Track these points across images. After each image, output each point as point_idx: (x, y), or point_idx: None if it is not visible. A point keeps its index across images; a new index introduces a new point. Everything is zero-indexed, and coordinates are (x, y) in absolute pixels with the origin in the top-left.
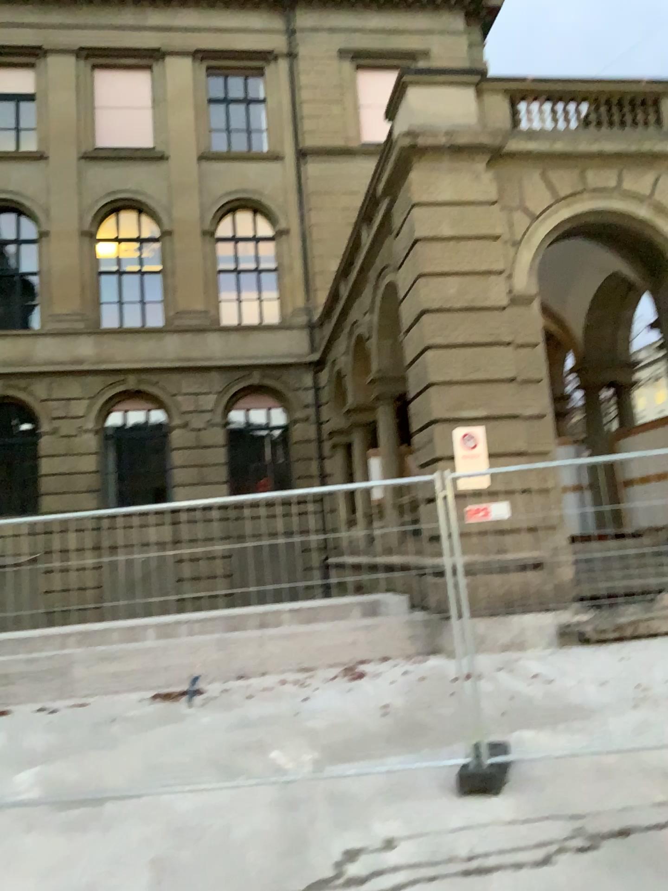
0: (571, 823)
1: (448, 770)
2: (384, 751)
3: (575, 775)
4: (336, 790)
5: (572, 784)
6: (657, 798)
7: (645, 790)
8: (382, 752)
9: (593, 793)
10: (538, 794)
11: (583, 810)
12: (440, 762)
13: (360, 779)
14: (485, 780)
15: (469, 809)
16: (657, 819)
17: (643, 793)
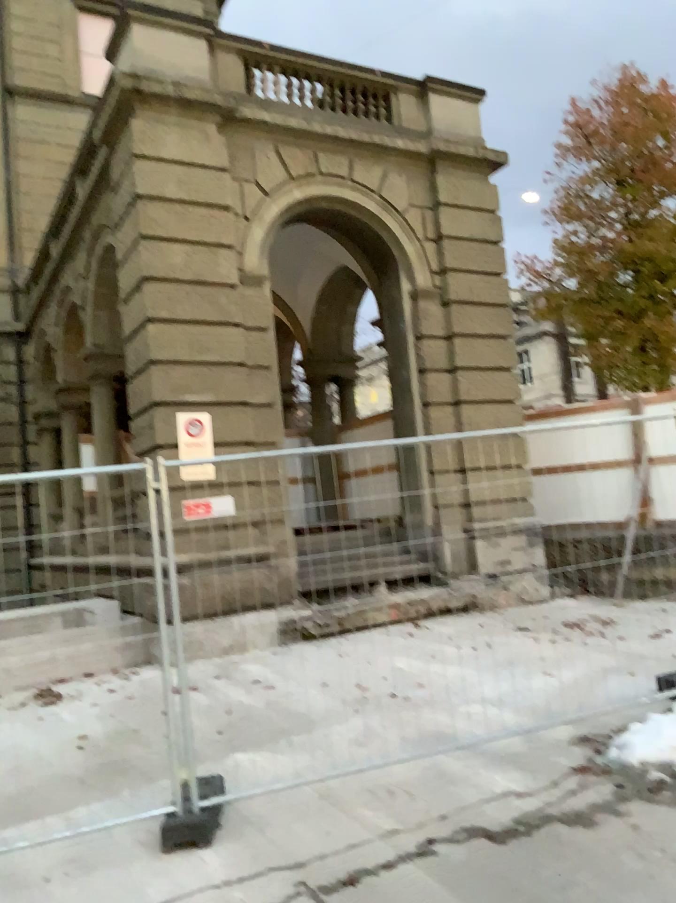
0: (291, 874)
1: (149, 821)
2: (68, 808)
3: (295, 809)
4: (1, 868)
5: (293, 821)
6: (383, 827)
7: (371, 819)
8: (66, 809)
9: (315, 831)
10: (254, 840)
11: (304, 855)
12: (140, 812)
13: (35, 848)
14: (193, 830)
15: (171, 872)
16: (383, 854)
17: (369, 822)
